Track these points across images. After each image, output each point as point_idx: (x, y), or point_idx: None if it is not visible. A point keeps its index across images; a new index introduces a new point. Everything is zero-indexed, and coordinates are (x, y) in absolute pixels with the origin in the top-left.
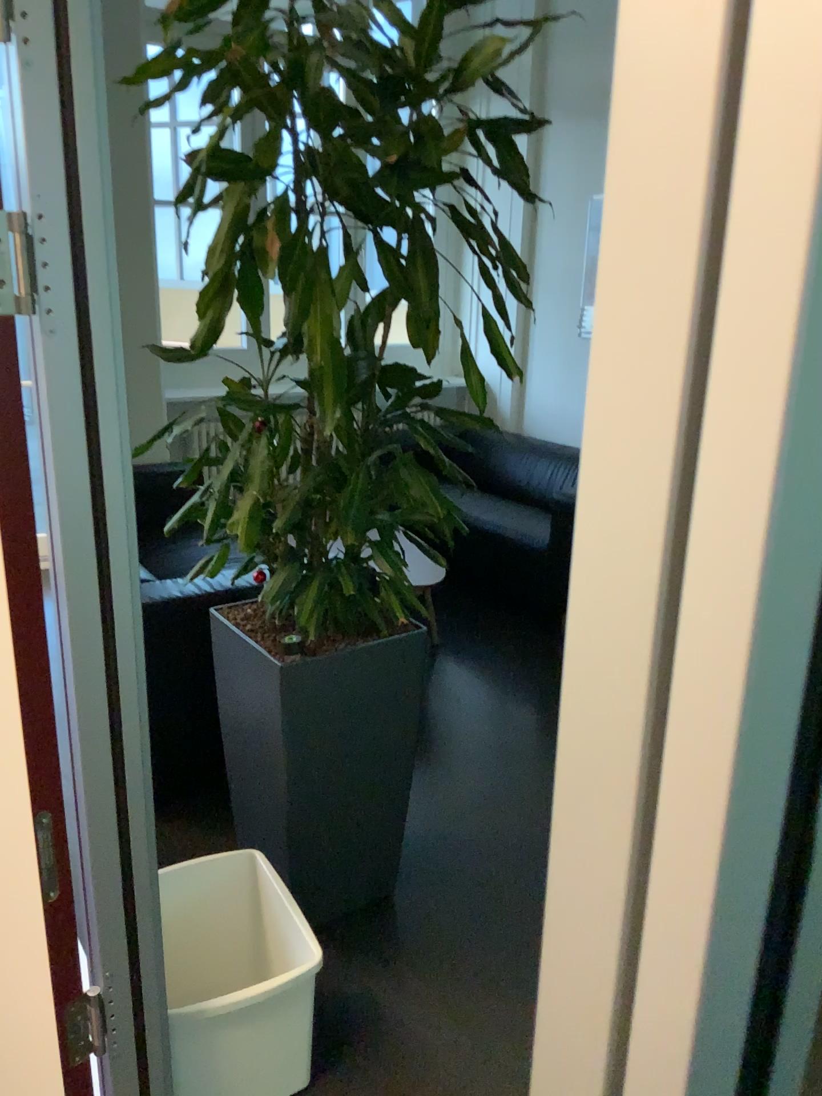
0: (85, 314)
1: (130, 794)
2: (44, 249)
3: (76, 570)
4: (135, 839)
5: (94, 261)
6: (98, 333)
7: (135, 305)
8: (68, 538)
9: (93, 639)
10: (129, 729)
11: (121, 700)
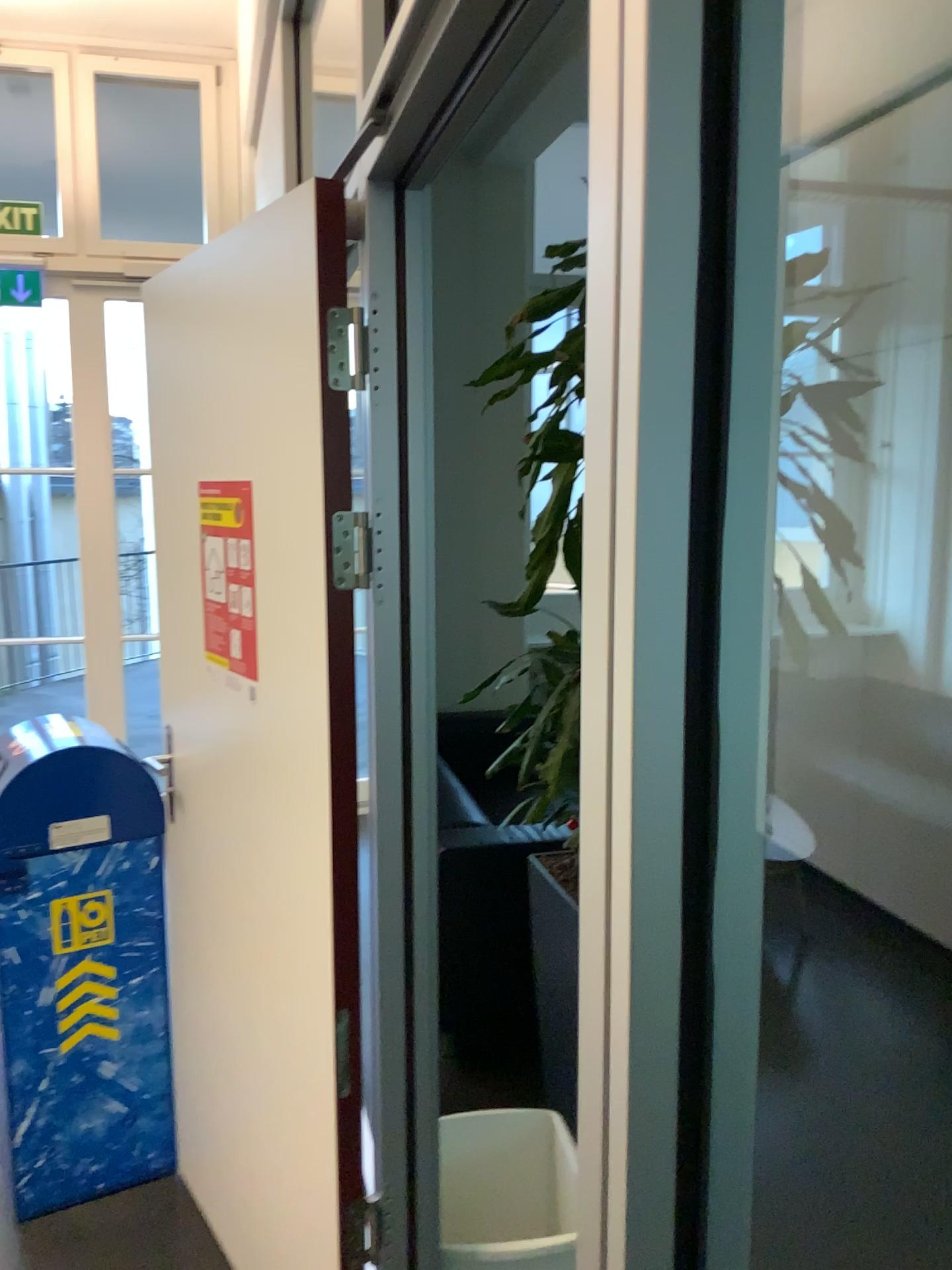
0: (408, 585)
1: (420, 999)
2: (381, 537)
3: (388, 792)
4: (421, 1042)
5: (417, 545)
6: (417, 600)
7: (507, 549)
8: (384, 765)
9: (398, 853)
10: (422, 938)
11: (417, 910)
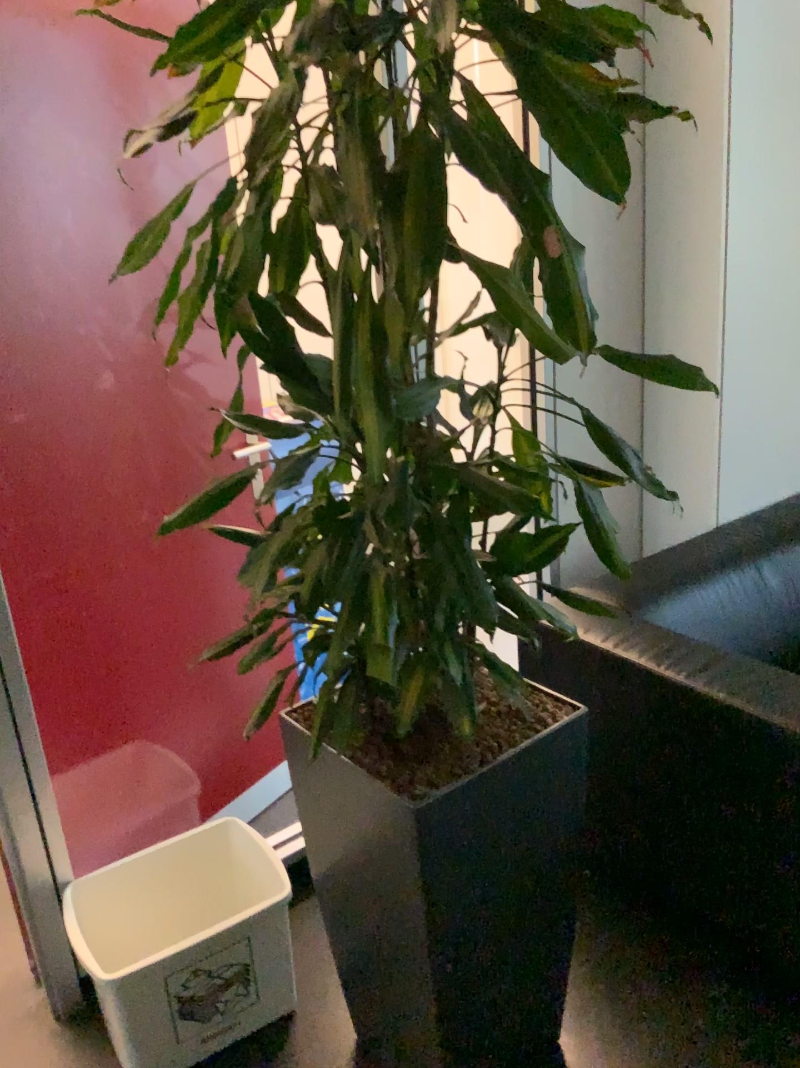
0: None
1: None
2: None
3: None
4: None
5: None
6: None
7: None
8: None
9: None
10: None
11: None
